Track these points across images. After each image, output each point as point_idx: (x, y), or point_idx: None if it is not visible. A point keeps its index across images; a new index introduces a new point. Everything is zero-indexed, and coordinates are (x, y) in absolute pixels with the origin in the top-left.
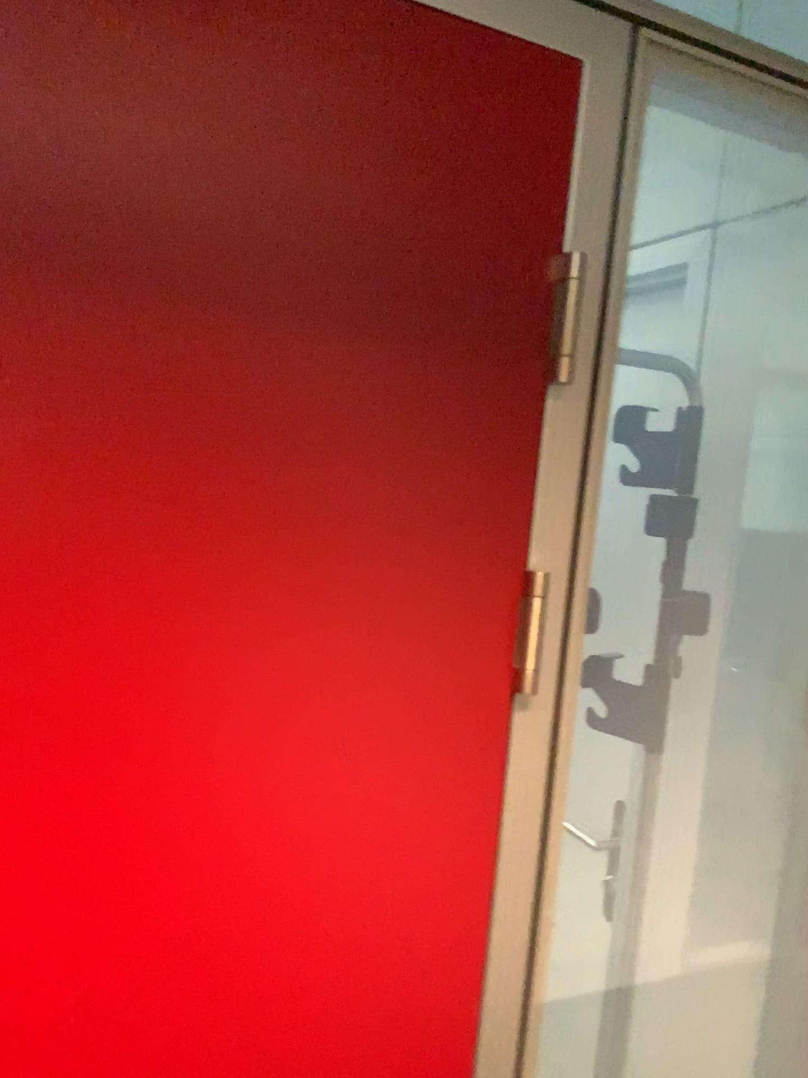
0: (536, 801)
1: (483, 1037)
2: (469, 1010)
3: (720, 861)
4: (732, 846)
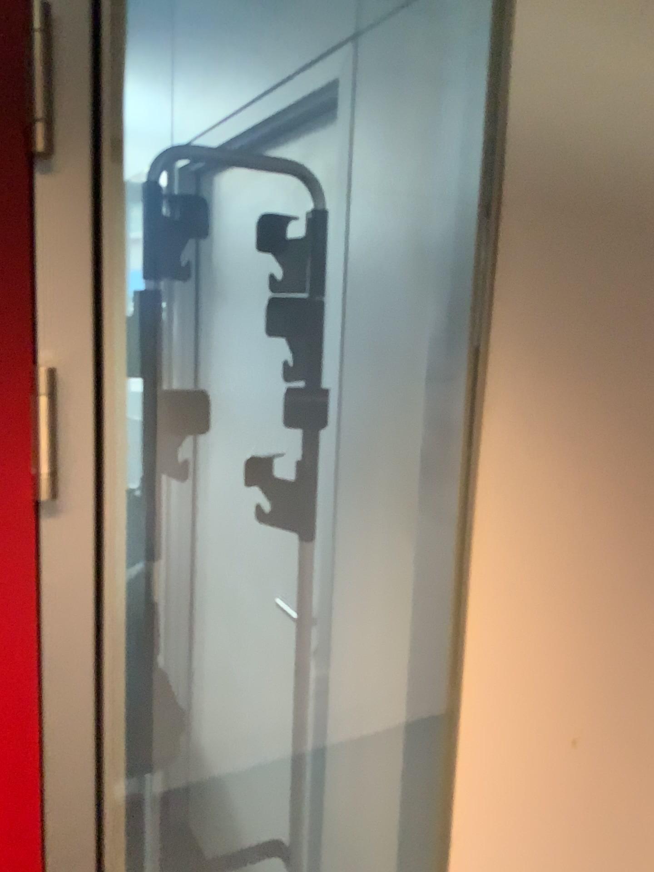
0: (84, 607)
1: (53, 842)
2: (30, 820)
3: (378, 633)
4: (385, 620)
